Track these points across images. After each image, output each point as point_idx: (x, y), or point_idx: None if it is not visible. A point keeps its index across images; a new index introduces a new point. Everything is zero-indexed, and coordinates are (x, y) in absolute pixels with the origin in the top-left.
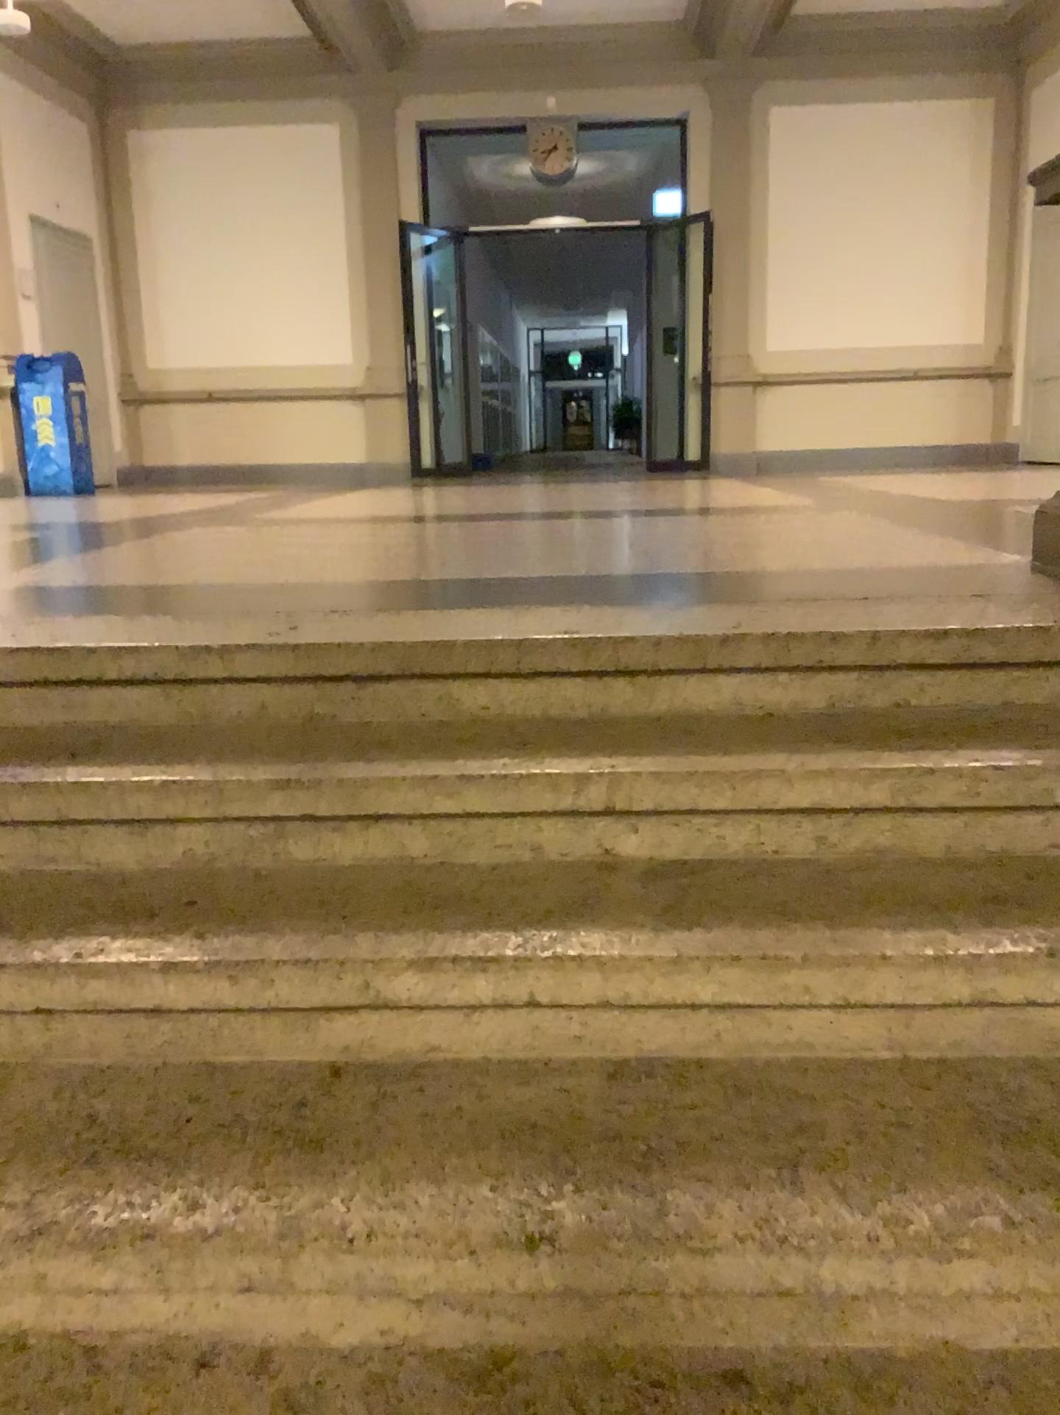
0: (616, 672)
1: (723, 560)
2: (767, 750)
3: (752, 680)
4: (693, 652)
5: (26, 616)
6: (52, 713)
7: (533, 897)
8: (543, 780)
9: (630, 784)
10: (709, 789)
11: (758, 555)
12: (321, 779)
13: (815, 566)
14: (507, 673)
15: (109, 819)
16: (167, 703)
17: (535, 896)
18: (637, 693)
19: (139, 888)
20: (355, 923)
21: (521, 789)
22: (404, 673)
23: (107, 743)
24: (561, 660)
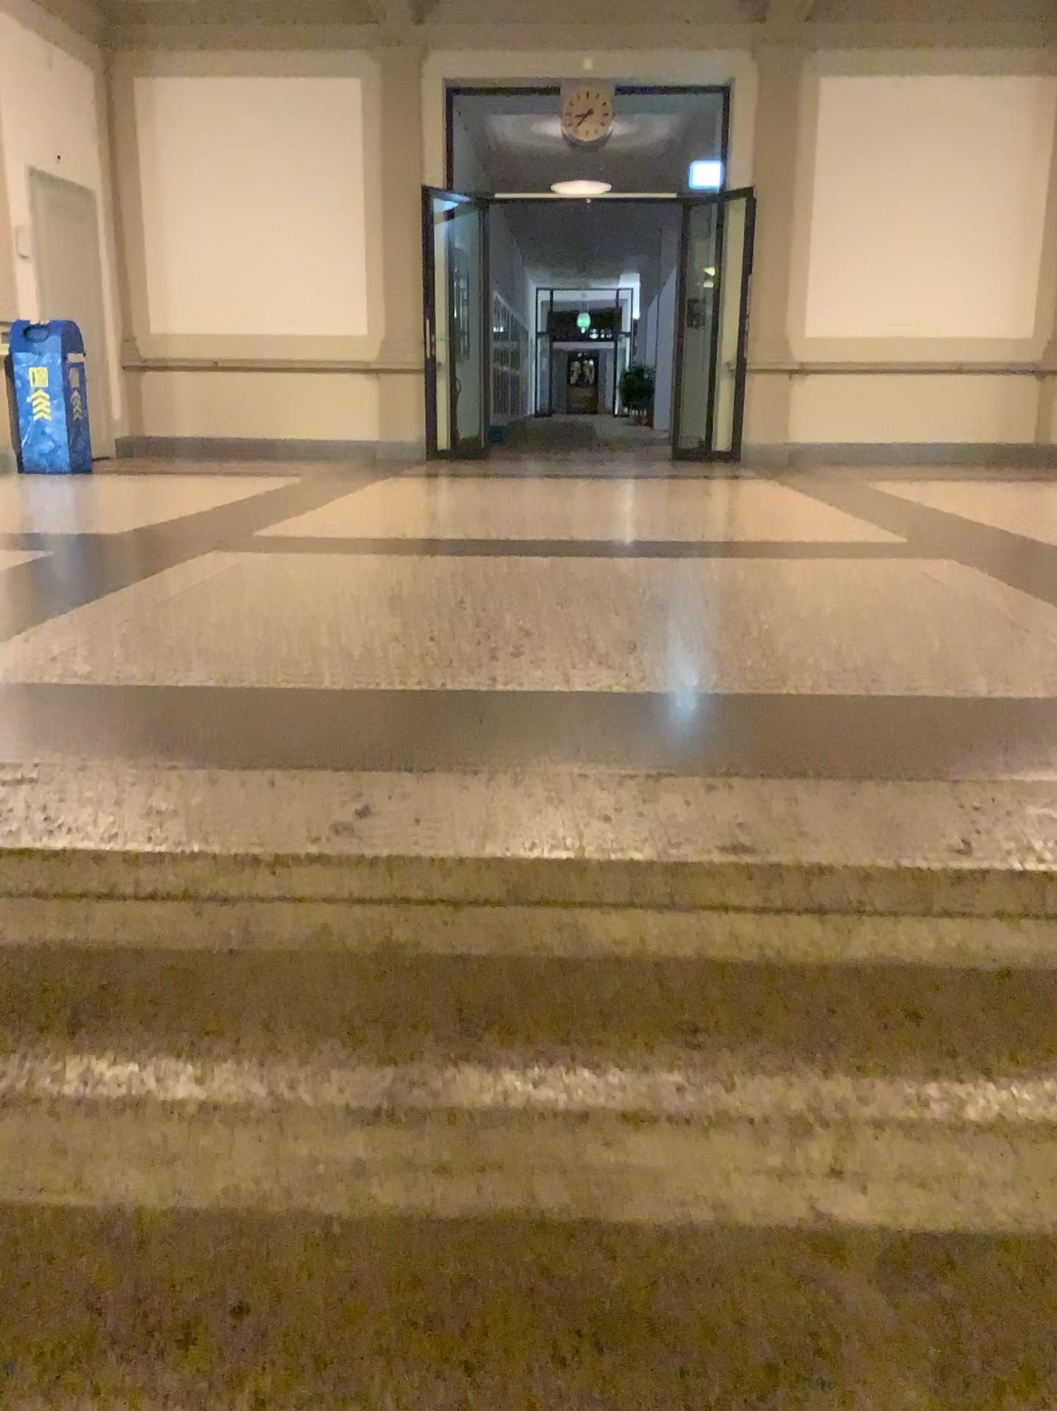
0: (802, 910)
1: (858, 668)
2: (1030, 1057)
3: (984, 926)
4: (908, 889)
5: (10, 759)
6: (41, 938)
7: (737, 1324)
8: (739, 1124)
9: (864, 1137)
10: (977, 1147)
11: (897, 659)
12: (422, 1108)
13: (977, 687)
14: (656, 907)
15: (119, 1151)
16: (196, 925)
17: (739, 1322)
18: (831, 941)
19: (161, 1266)
20: (486, 1383)
21: (707, 1134)
22: (517, 899)
23: (115, 993)
24: (731, 893)
